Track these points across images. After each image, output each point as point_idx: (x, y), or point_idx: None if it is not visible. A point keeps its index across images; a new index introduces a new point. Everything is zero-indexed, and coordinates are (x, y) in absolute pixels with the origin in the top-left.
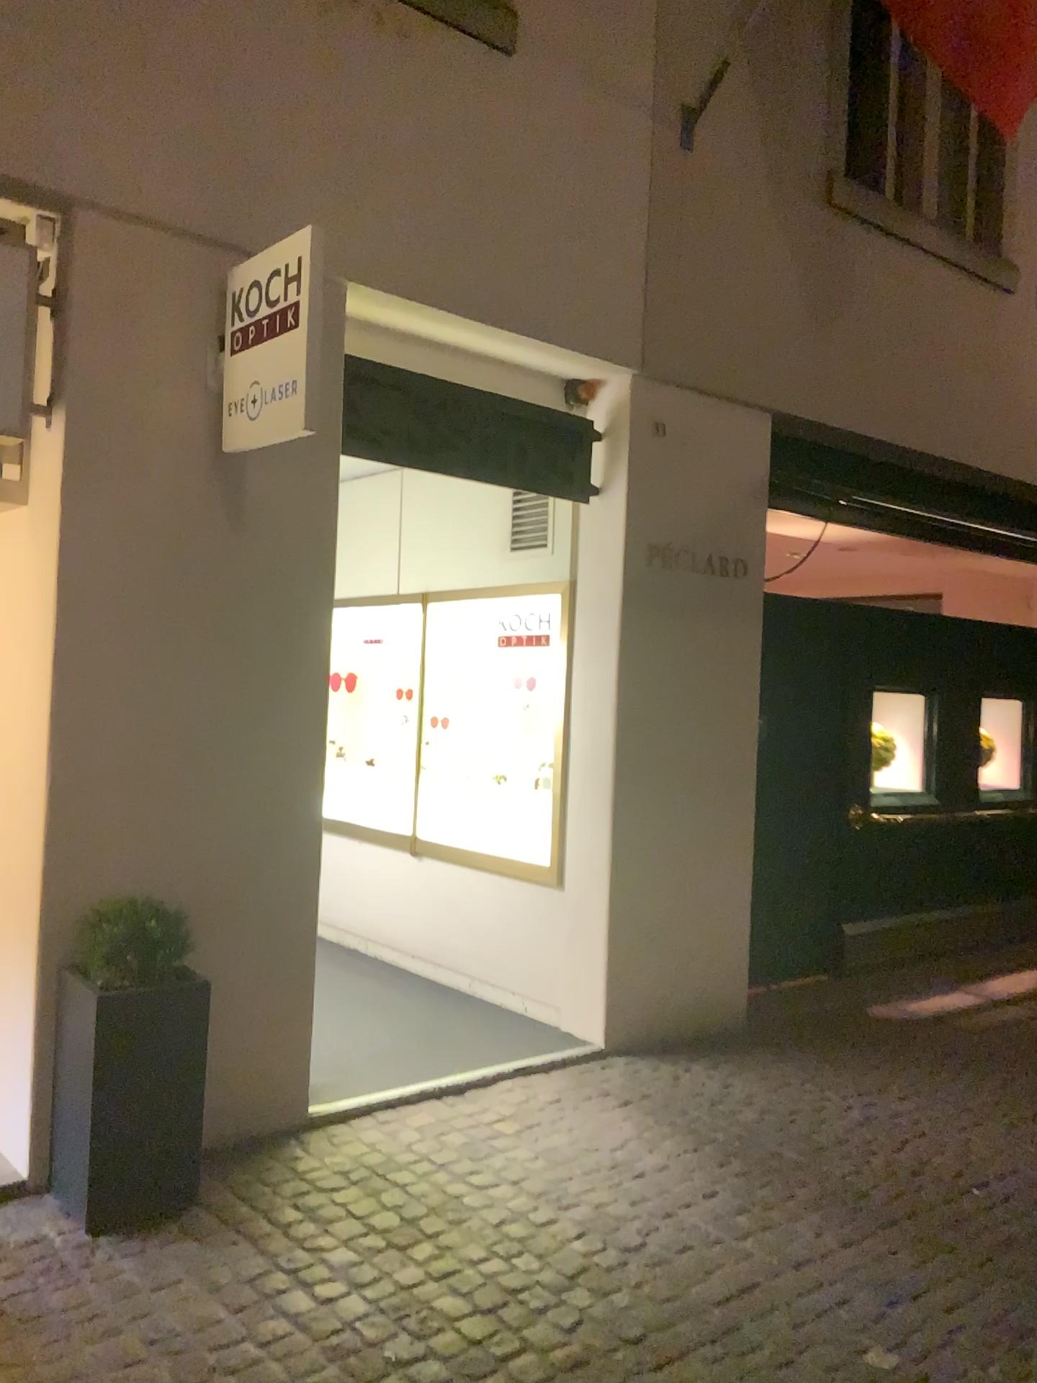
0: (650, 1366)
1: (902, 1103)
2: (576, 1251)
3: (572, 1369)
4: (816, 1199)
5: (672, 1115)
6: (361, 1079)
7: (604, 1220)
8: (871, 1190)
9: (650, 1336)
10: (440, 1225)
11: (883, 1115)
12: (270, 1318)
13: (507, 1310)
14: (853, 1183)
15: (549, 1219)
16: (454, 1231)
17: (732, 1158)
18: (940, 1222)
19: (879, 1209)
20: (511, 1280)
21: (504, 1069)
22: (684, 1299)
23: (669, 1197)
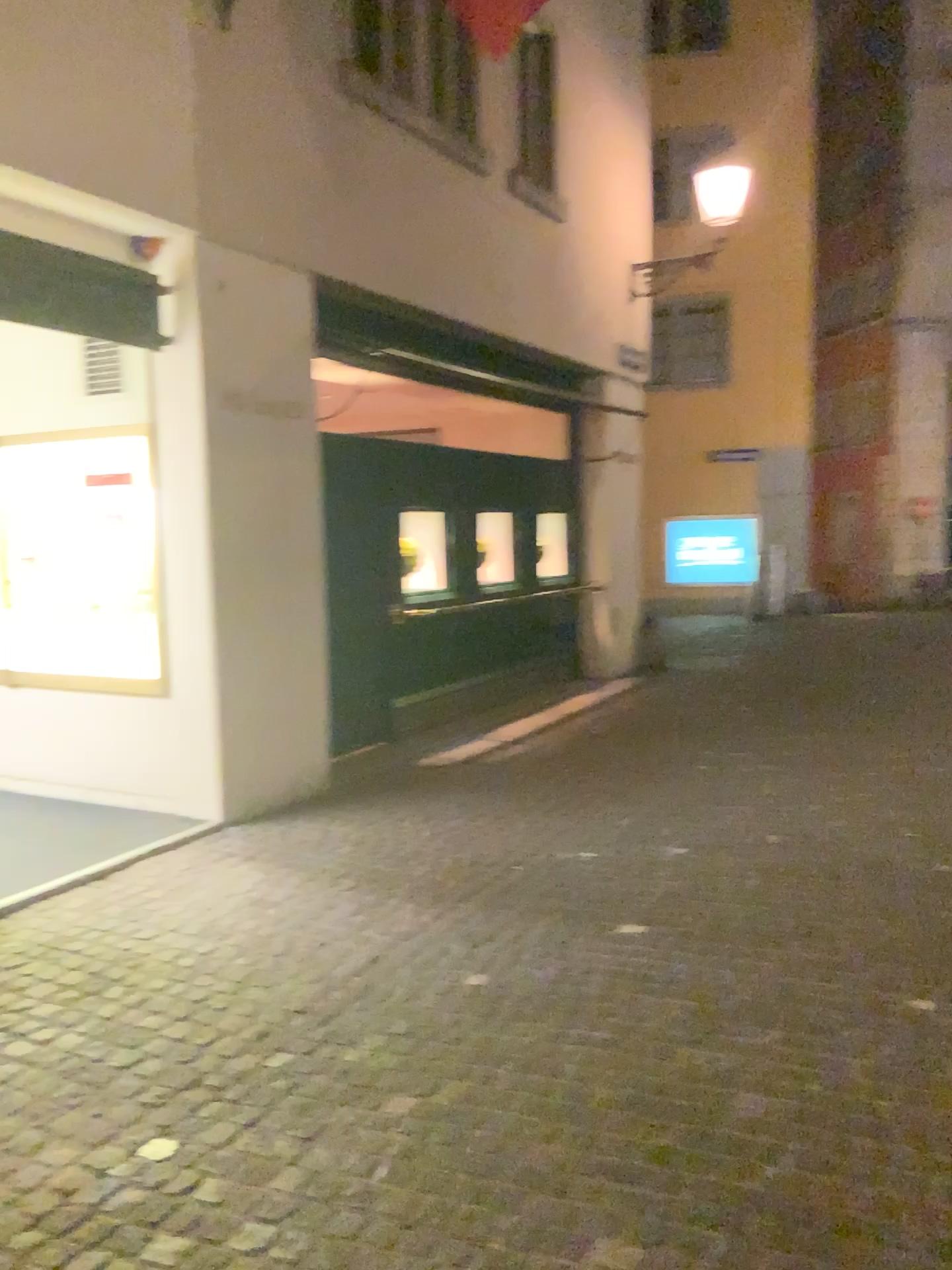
0: (318, 1020)
1: (456, 820)
2: (241, 964)
3: (261, 1036)
4: (409, 893)
5: (289, 859)
6: (11, 880)
7: (255, 939)
8: (447, 880)
9: (313, 1003)
10: (123, 970)
11: (445, 831)
12: (0, 1063)
13: (199, 1012)
14: (432, 878)
15: (212, 947)
16: (136, 971)
17: (342, 878)
18: (497, 890)
19: (454, 891)
20: (195, 993)
21: (140, 850)
22: (331, 975)
23: (301, 913)
